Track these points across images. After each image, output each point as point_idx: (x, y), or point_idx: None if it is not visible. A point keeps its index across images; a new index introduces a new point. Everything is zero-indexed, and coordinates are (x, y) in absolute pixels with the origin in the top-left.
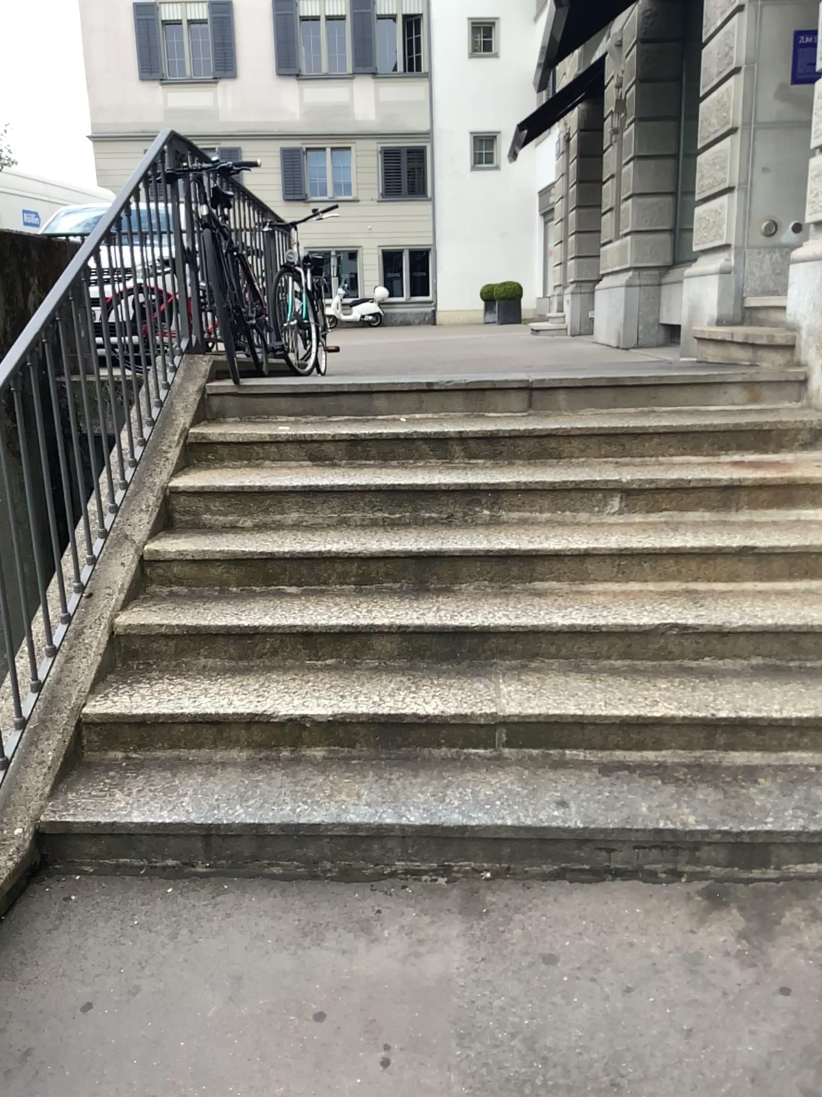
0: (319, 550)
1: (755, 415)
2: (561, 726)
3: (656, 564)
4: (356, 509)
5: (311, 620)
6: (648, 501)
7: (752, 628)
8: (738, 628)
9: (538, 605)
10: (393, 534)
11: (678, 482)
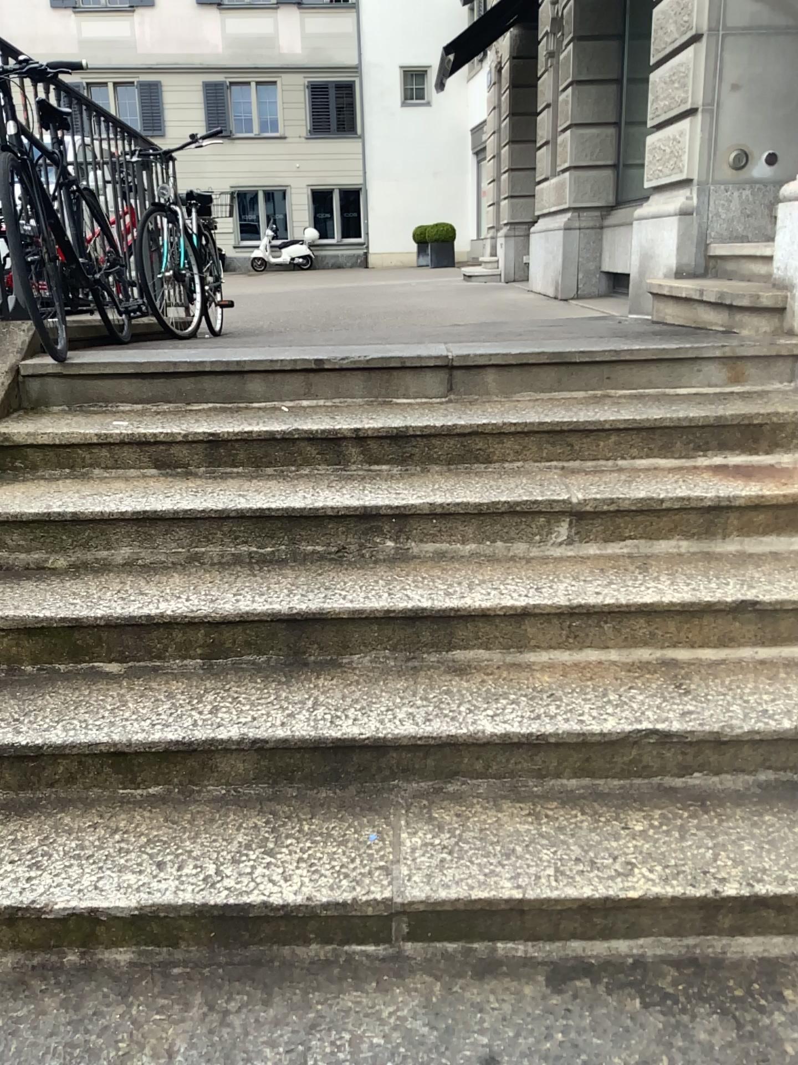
0: (146, 616)
1: (743, 406)
2: (489, 908)
3: (621, 627)
4: (208, 546)
5: (124, 733)
6: (606, 529)
7: (762, 735)
8: (742, 735)
9: (456, 699)
10: (256, 585)
11: (644, 500)
